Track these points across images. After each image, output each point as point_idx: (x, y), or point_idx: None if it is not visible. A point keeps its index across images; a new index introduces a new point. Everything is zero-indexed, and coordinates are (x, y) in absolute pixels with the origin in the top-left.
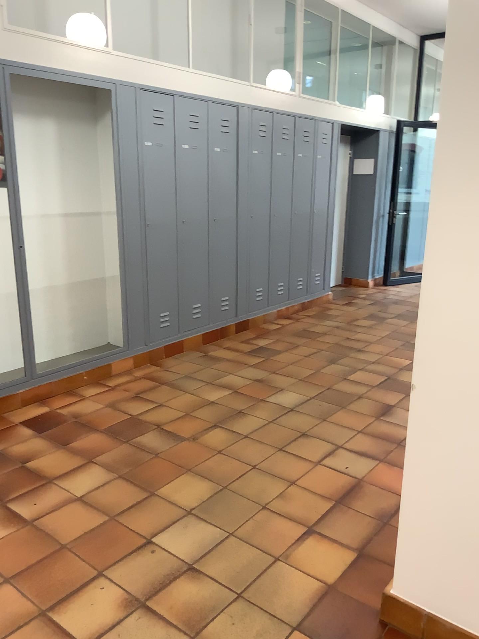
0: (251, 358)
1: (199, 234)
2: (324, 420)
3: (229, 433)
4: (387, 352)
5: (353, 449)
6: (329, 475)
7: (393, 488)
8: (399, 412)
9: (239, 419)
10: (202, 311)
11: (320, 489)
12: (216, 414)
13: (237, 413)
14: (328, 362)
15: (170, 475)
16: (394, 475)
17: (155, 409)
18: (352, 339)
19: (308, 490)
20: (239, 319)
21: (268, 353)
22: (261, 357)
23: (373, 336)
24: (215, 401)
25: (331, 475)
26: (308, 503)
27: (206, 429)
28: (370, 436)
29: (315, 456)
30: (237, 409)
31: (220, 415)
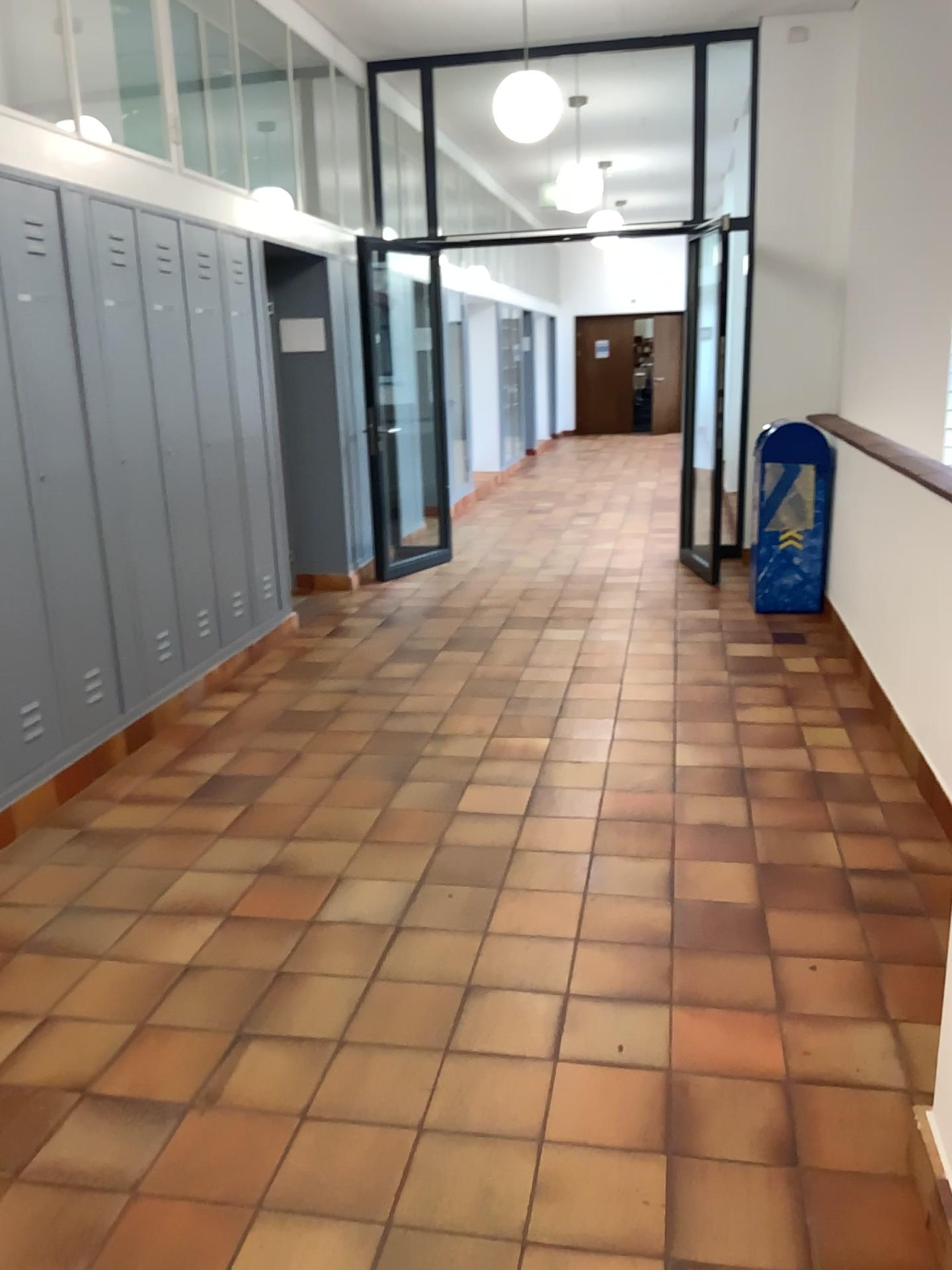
0: (212, 813)
1: (12, 521)
2: (487, 933)
3: (290, 1046)
4: (491, 730)
5: (599, 990)
6: (605, 1084)
7: (751, 1067)
8: (618, 867)
9: (292, 996)
10: (46, 717)
11: (617, 1133)
12: (222, 999)
13: (272, 979)
14: (393, 782)
15: (216, 1248)
16: (725, 1031)
17: (40, 1035)
18: (407, 715)
19: (592, 1148)
20: (129, 719)
21: (244, 791)
22: (235, 804)
23: (440, 699)
24: (194, 960)
25: (608, 1083)
26: (618, 1186)
27: (227, 1056)
28: (610, 948)
29: (536, 1040)
30: (268, 967)
31: (233, 999)
